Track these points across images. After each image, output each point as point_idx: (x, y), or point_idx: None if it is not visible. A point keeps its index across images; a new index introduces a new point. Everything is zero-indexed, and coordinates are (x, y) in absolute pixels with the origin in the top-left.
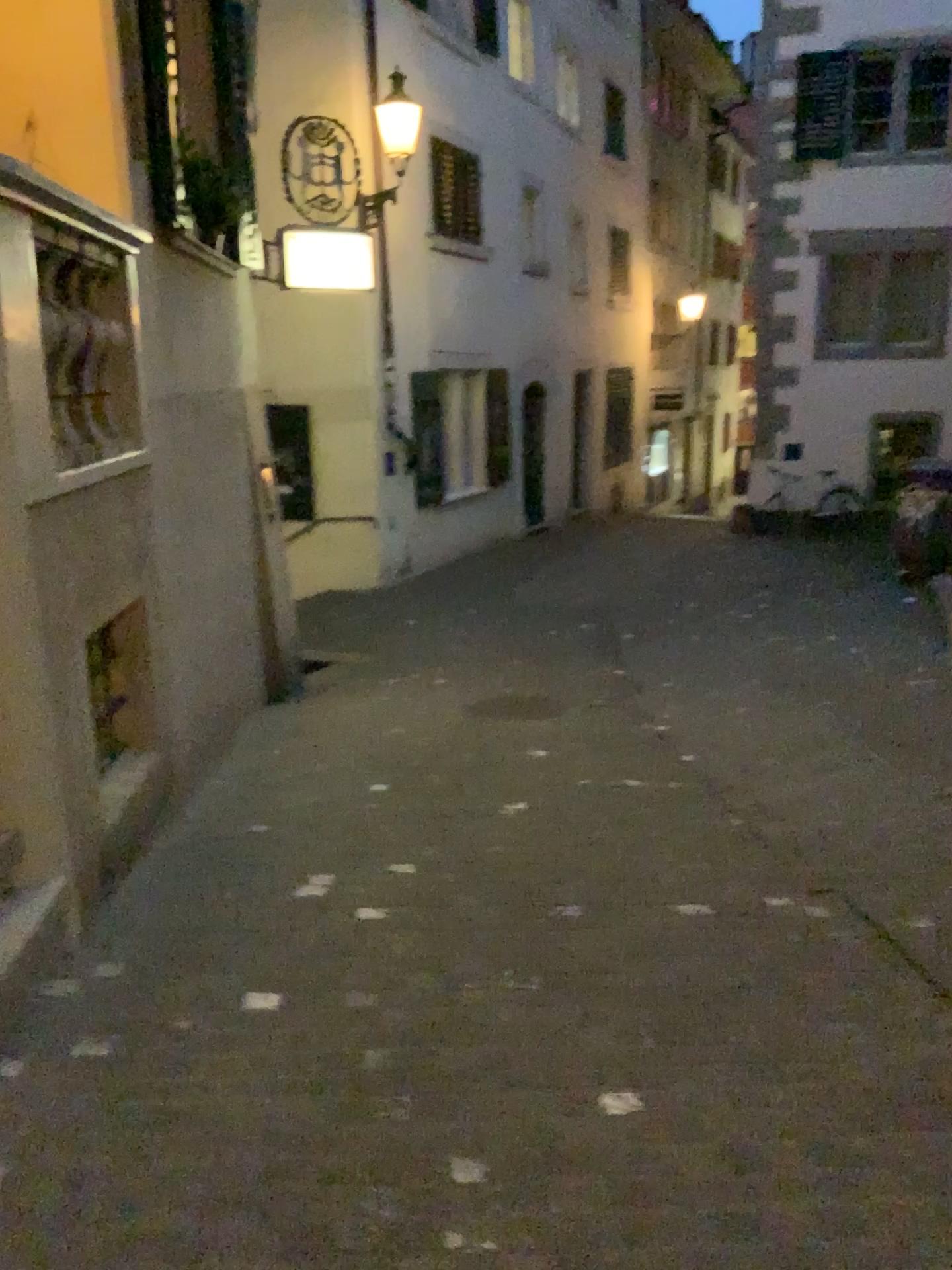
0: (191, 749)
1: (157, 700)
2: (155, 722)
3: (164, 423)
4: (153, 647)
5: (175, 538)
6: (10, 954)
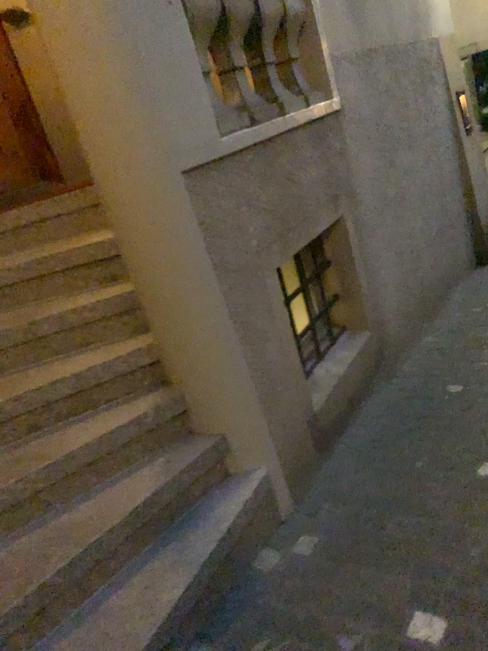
0: (403, 320)
1: (364, 294)
2: (364, 311)
3: (353, 75)
4: (356, 255)
5: (373, 165)
6: (200, 558)
